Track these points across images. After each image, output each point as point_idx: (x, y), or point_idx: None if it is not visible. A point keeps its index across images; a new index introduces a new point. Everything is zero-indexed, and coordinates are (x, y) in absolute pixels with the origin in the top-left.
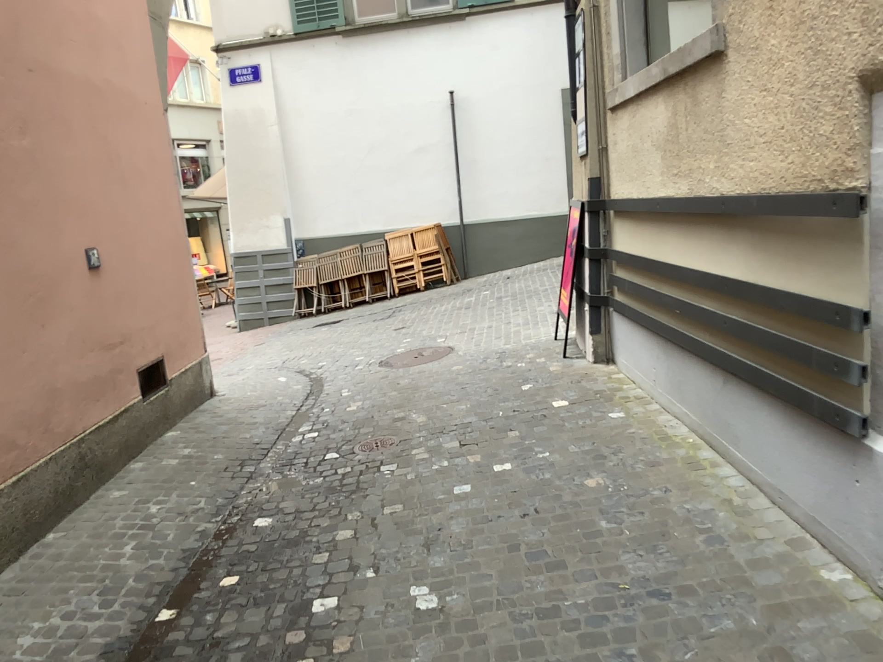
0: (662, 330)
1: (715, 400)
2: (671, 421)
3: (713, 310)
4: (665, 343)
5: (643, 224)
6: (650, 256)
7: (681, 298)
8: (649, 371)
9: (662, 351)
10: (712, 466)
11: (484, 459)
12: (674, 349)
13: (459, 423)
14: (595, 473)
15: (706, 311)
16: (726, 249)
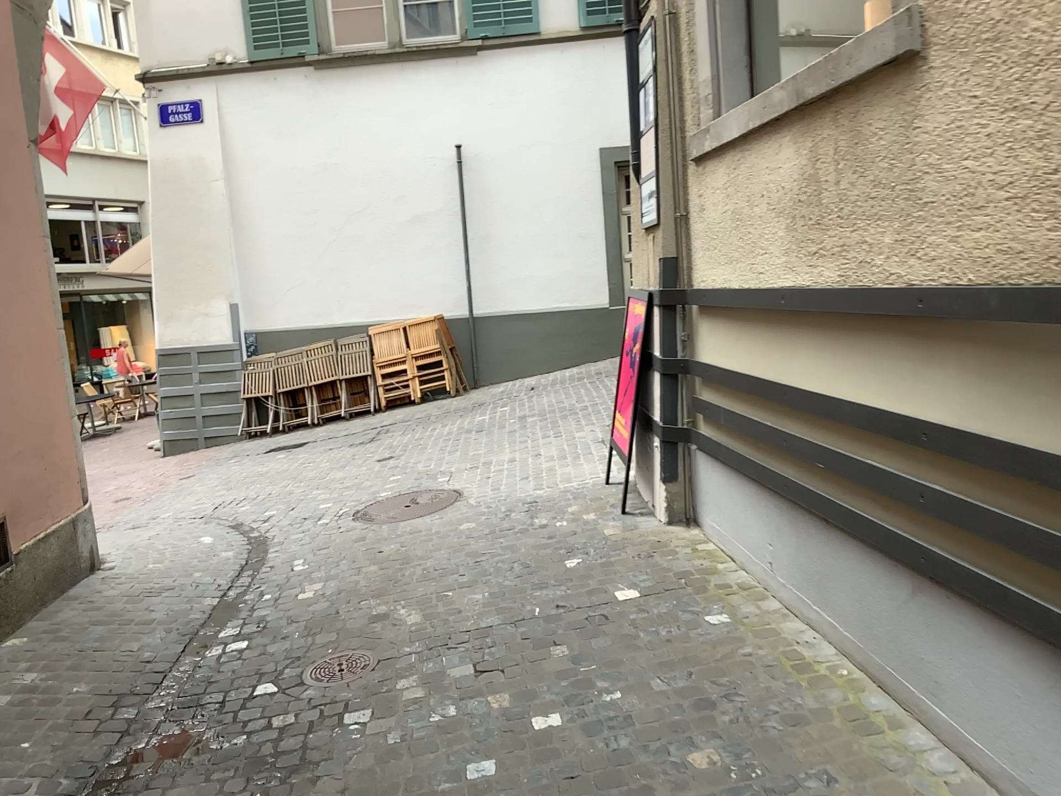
0: (789, 488)
1: (897, 614)
2: (807, 632)
3: (895, 468)
4: (793, 508)
5: (754, 324)
6: (766, 373)
7: (827, 442)
8: (761, 546)
9: (789, 520)
10: (898, 728)
11: (517, 701)
12: (812, 520)
13: (474, 628)
14: (705, 739)
15: (879, 467)
16: (923, 370)
